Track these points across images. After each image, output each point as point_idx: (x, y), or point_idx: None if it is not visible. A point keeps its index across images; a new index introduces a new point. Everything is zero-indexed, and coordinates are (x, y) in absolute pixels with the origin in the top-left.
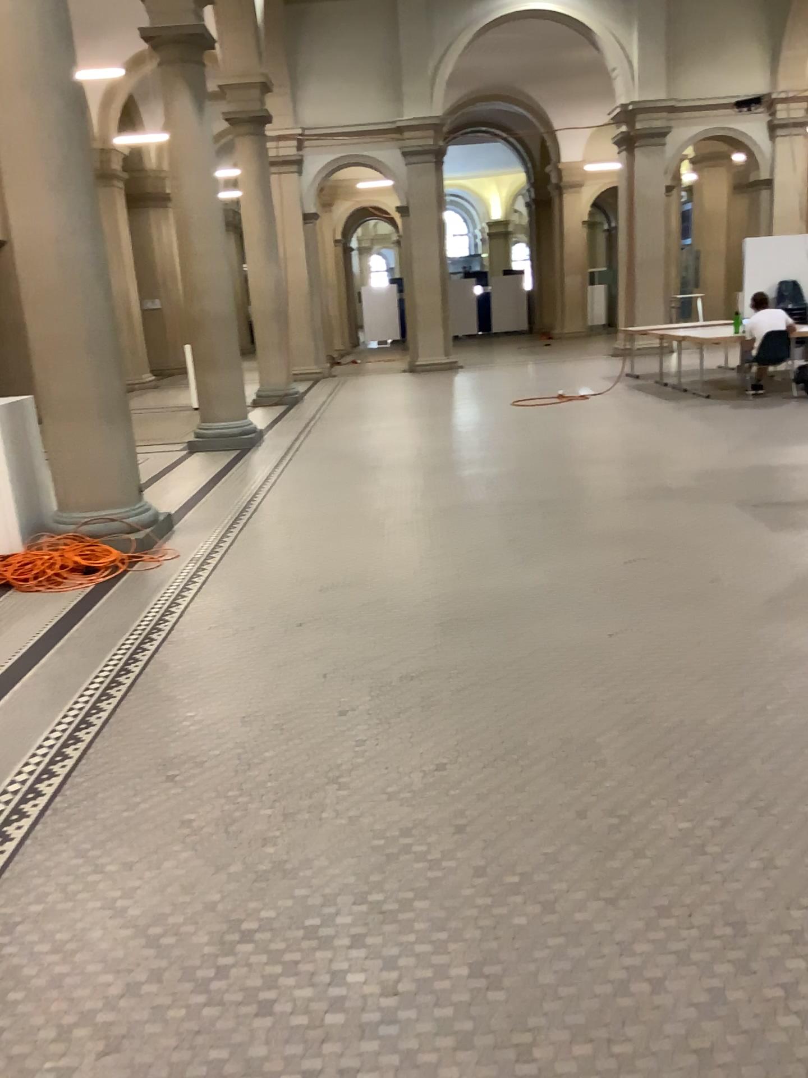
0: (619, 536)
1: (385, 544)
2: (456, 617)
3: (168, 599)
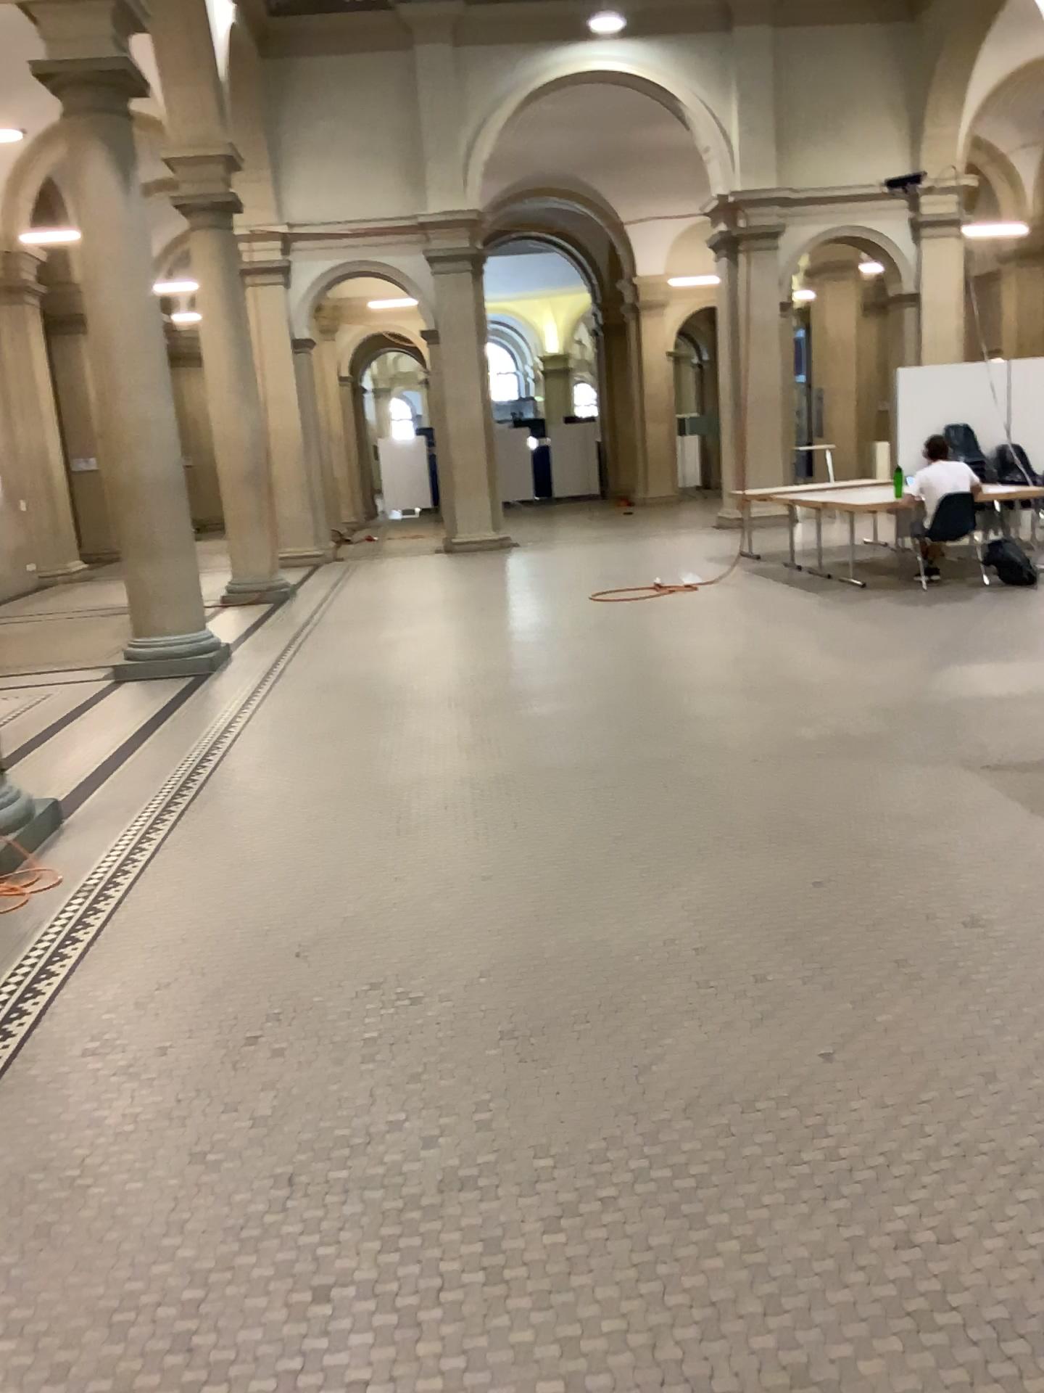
0: (794, 832)
1: (411, 855)
2: (538, 1016)
3: (21, 984)
